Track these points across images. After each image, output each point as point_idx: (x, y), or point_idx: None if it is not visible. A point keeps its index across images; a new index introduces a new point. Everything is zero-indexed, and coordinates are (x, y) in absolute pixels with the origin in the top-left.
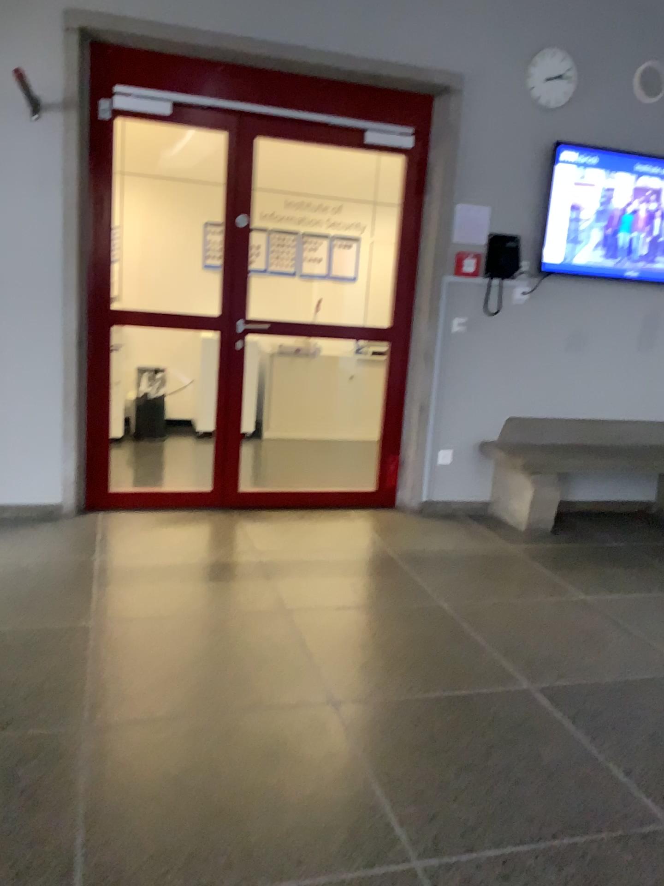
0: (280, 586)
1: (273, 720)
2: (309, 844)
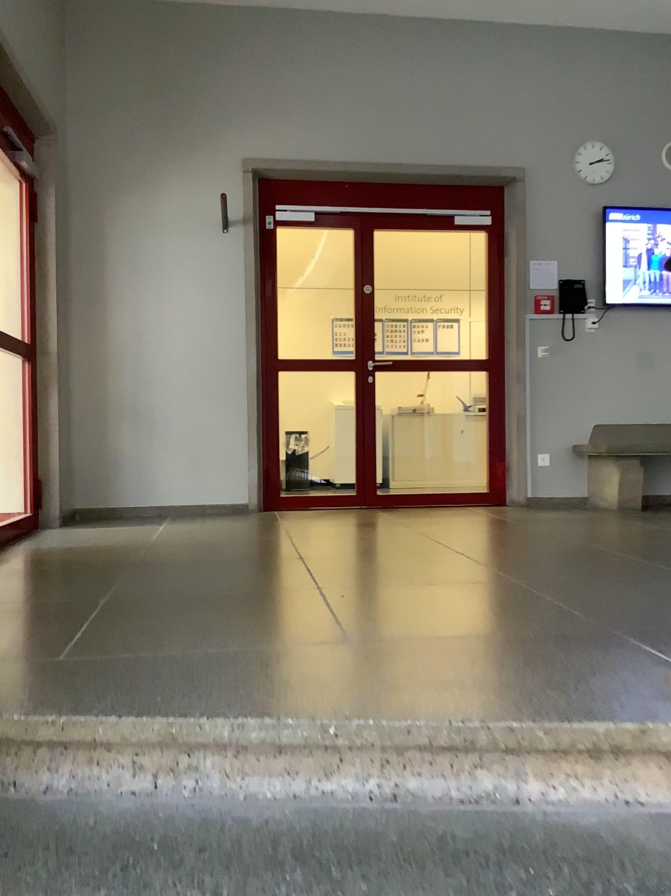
0: (417, 527)
1: (420, 555)
2: (449, 577)
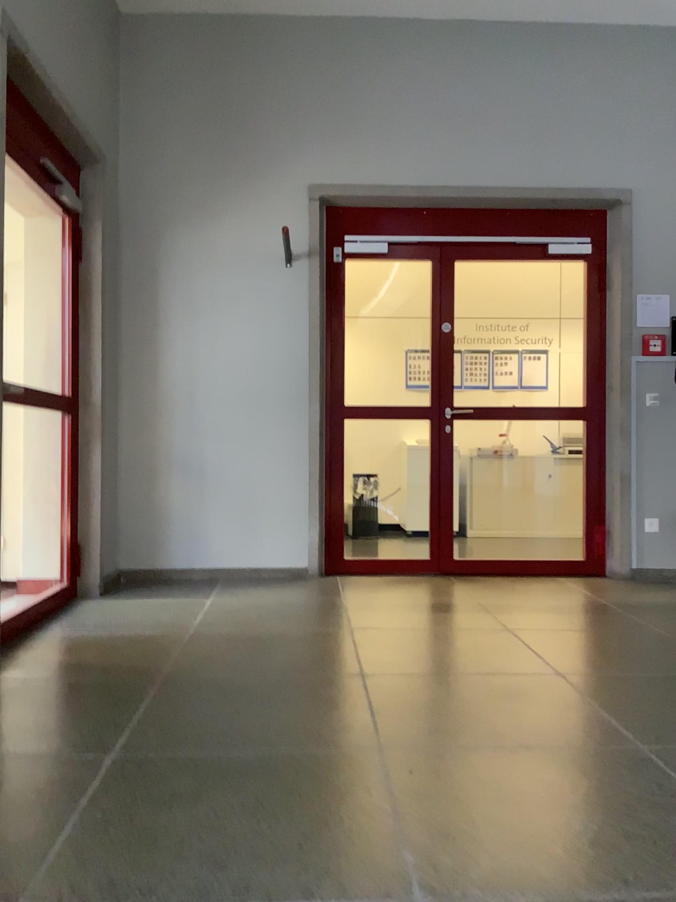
0: (502, 615)
1: (511, 678)
2: (552, 732)
